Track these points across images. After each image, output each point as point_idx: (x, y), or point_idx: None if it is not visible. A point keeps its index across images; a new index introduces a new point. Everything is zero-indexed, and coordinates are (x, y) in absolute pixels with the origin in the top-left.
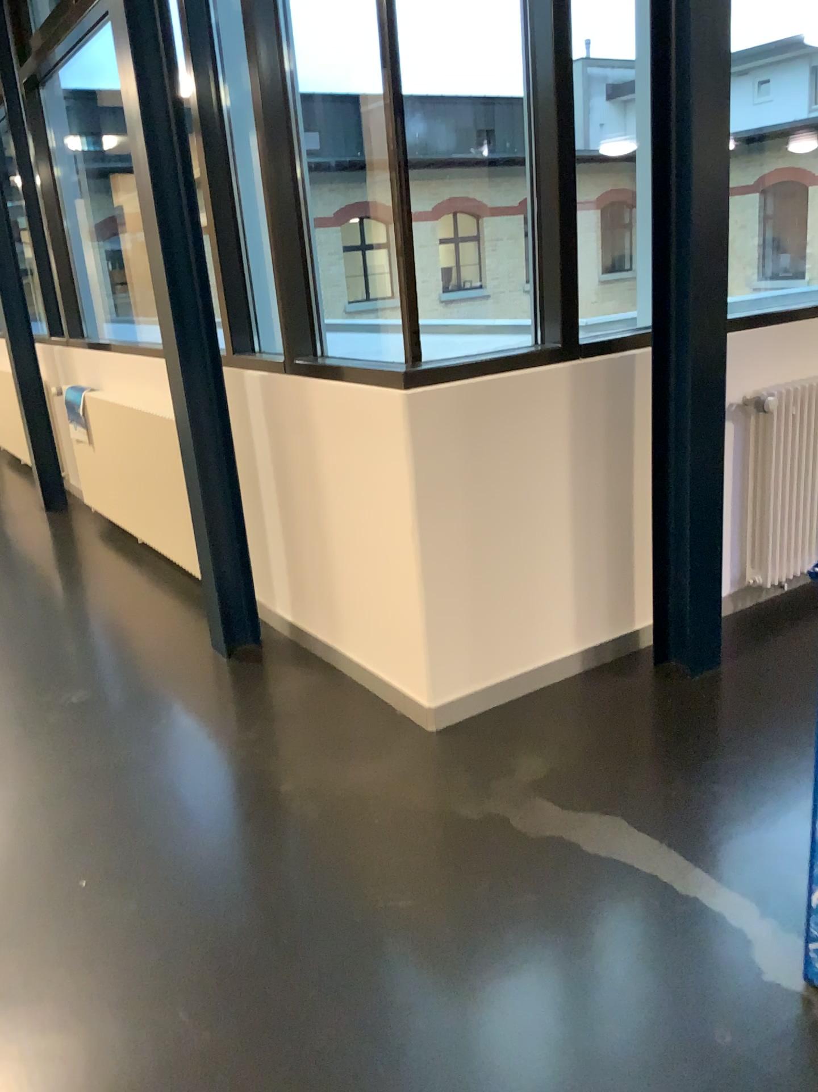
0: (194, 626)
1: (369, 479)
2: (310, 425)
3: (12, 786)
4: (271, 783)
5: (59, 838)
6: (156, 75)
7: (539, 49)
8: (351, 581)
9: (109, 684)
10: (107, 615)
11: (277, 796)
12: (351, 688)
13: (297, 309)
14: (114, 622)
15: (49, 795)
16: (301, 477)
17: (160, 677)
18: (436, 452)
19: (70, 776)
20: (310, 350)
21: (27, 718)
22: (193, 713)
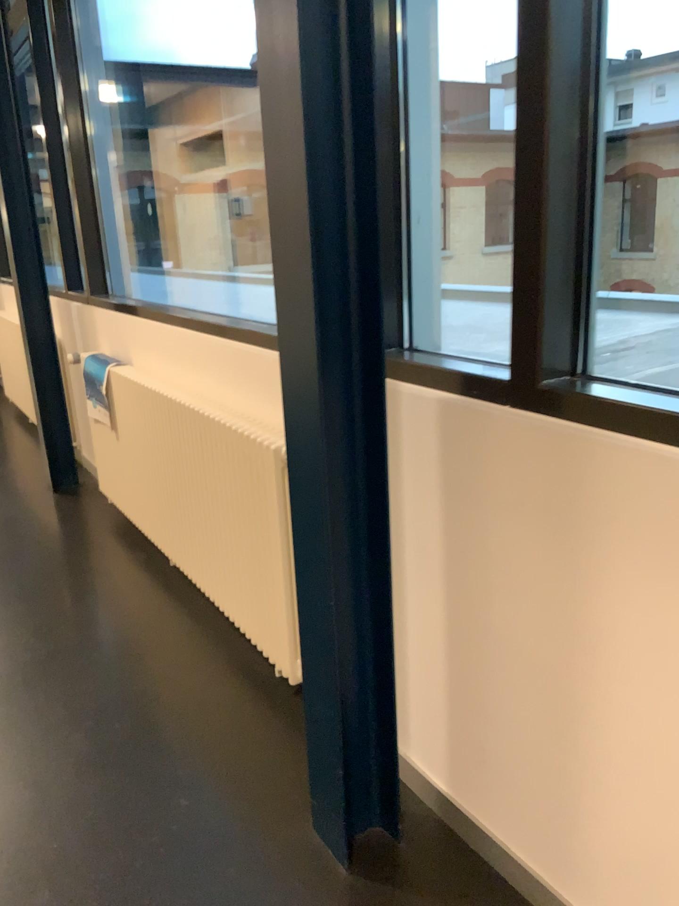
0: (273, 753)
1: None
2: (576, 511)
3: None
4: None
5: None
6: None
7: None
8: (652, 826)
9: None
10: (139, 712)
11: None
12: None
13: (558, 285)
14: (150, 727)
15: None
16: (524, 591)
17: (238, 900)
18: None
19: None
20: (571, 362)
21: None
22: None
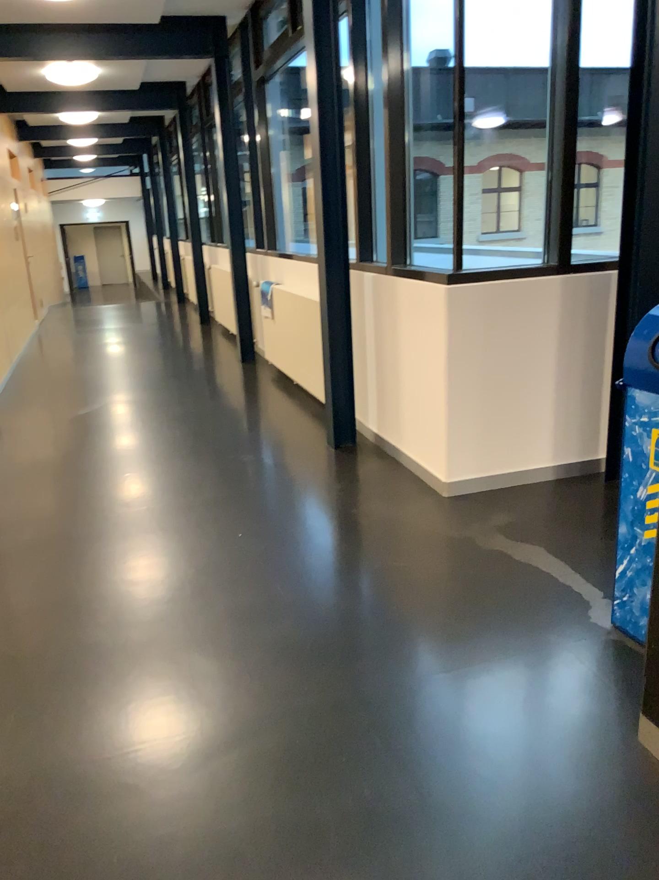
0: (320, 431)
1: (426, 337)
2: (397, 304)
3: (207, 495)
4: (347, 510)
5: (228, 519)
6: (327, 87)
7: (557, 71)
8: (412, 402)
9: (265, 455)
10: (270, 420)
11: (349, 515)
12: (407, 471)
13: (397, 231)
14: (273, 425)
15: (226, 501)
16: (390, 337)
17: (295, 454)
18: (465, 321)
19: (238, 494)
20: (403, 257)
21: (217, 467)
22: (310, 473)
